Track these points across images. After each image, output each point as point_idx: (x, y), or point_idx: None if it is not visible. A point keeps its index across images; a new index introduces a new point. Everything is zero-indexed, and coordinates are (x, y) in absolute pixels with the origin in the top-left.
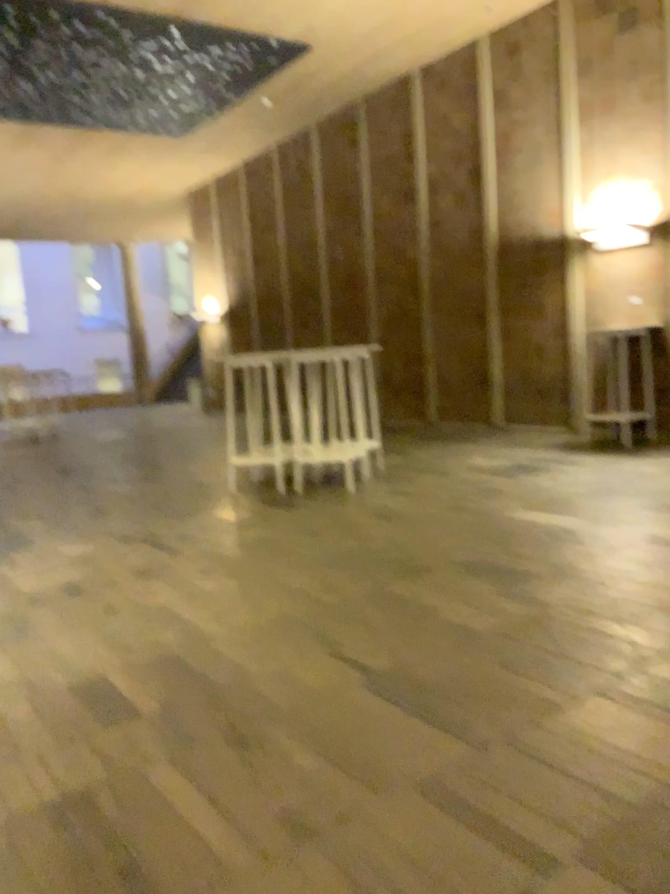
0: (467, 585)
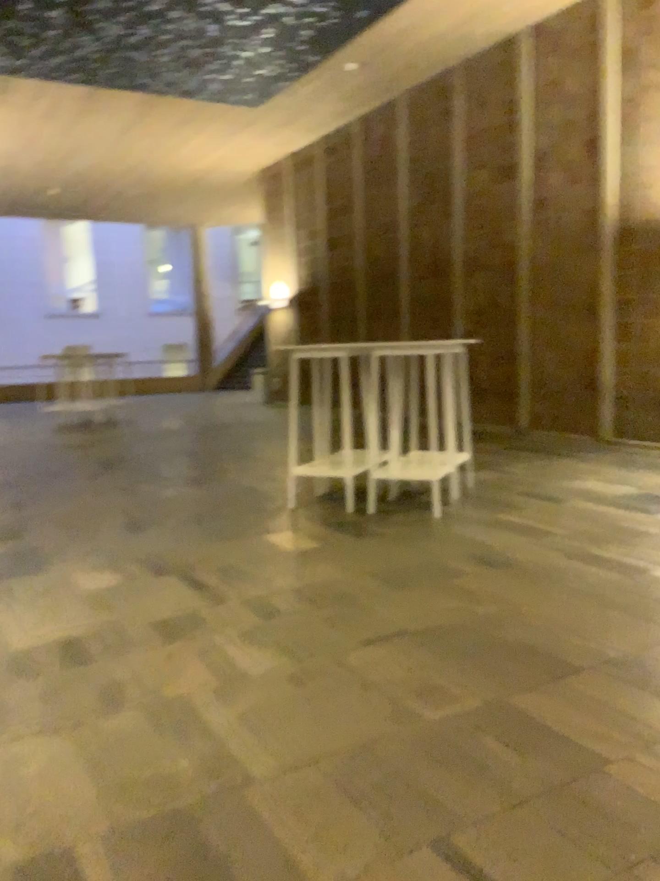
0: (652, 722)
